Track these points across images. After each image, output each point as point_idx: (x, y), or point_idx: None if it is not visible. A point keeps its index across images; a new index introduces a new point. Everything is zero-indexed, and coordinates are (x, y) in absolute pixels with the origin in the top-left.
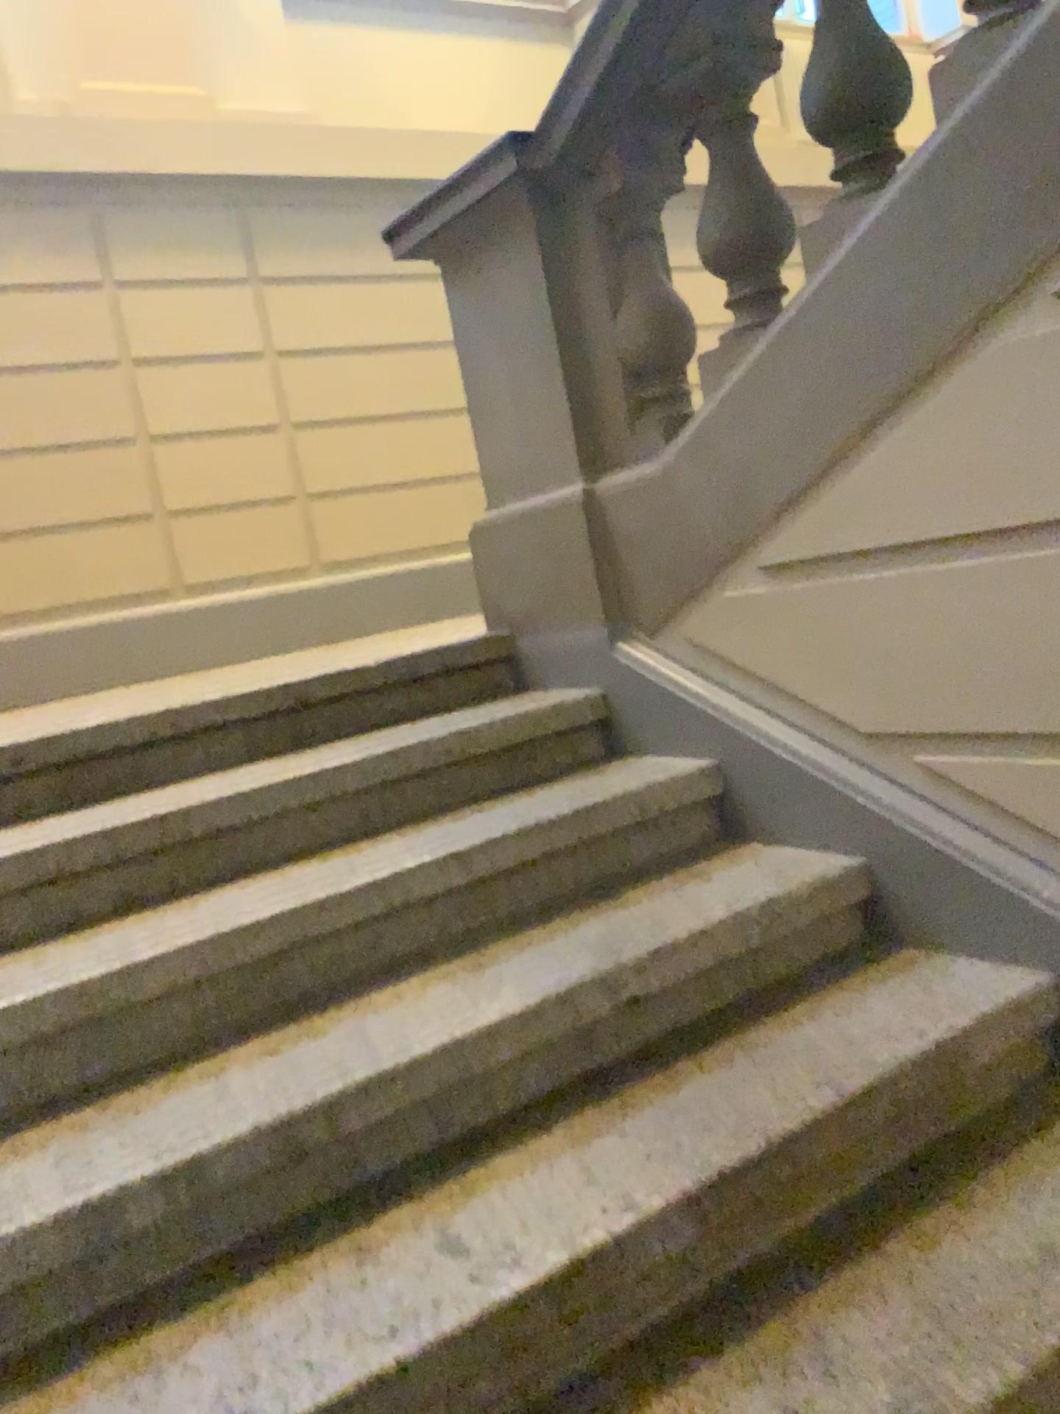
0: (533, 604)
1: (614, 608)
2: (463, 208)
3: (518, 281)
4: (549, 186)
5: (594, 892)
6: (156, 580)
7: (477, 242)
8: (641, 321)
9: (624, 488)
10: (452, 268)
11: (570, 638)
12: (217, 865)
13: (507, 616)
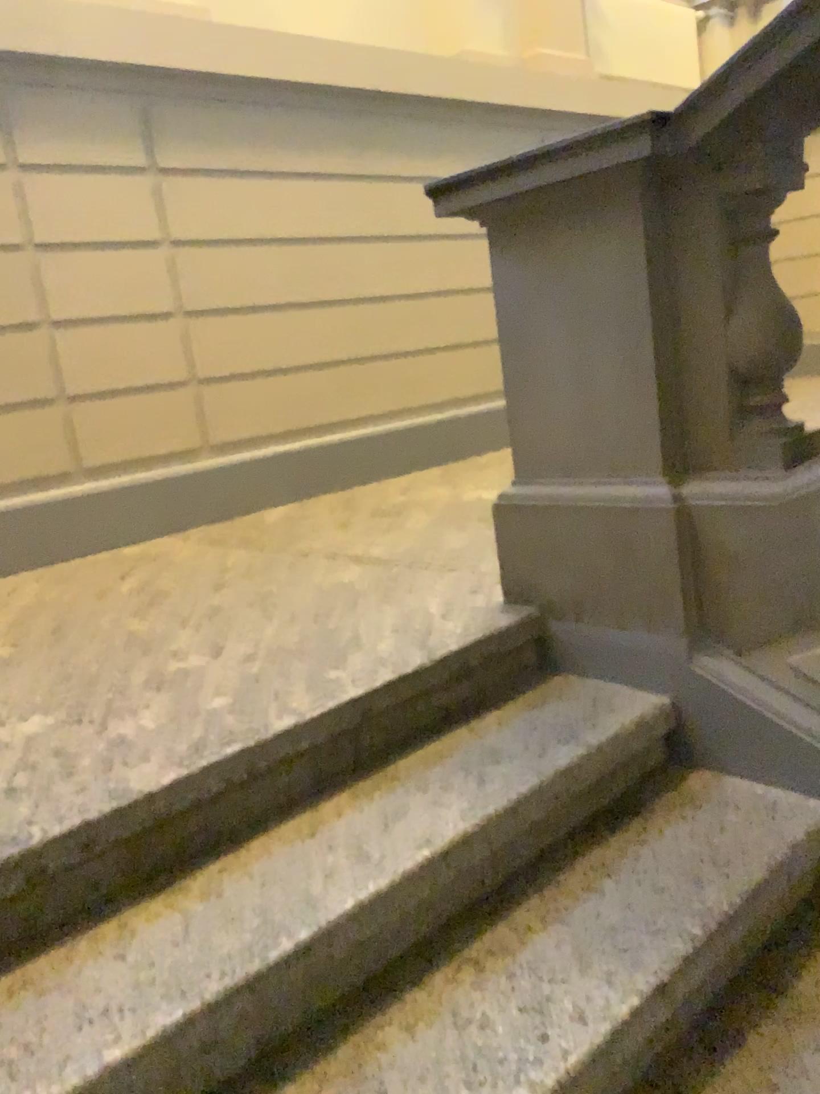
0: (580, 596)
1: (690, 620)
2: (554, 181)
3: (600, 263)
4: (671, 172)
5: (758, 987)
6: (57, 463)
7: (553, 215)
8: (764, 331)
9: (728, 506)
10: (509, 235)
11: (625, 639)
12: (351, 984)
13: (537, 598)
